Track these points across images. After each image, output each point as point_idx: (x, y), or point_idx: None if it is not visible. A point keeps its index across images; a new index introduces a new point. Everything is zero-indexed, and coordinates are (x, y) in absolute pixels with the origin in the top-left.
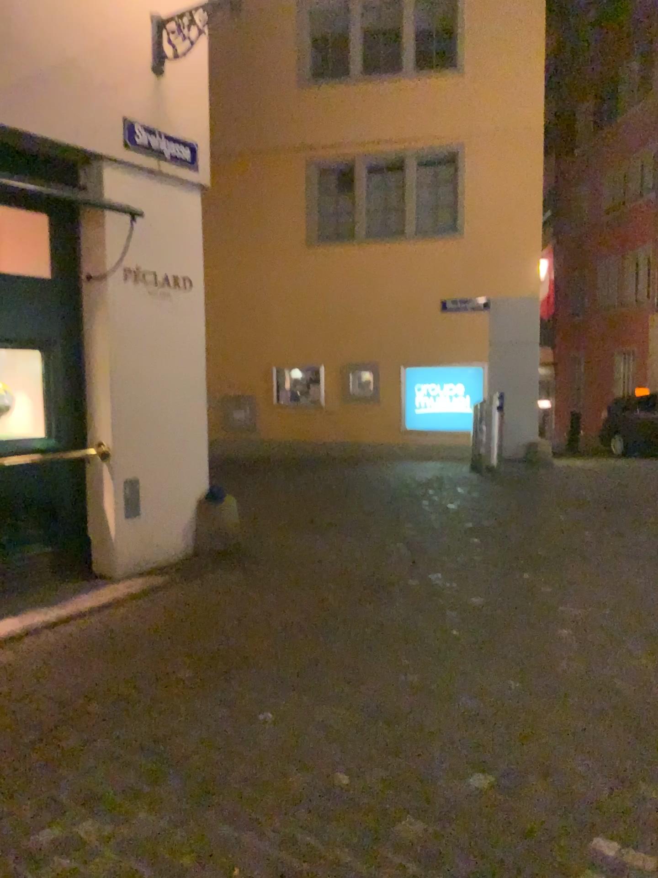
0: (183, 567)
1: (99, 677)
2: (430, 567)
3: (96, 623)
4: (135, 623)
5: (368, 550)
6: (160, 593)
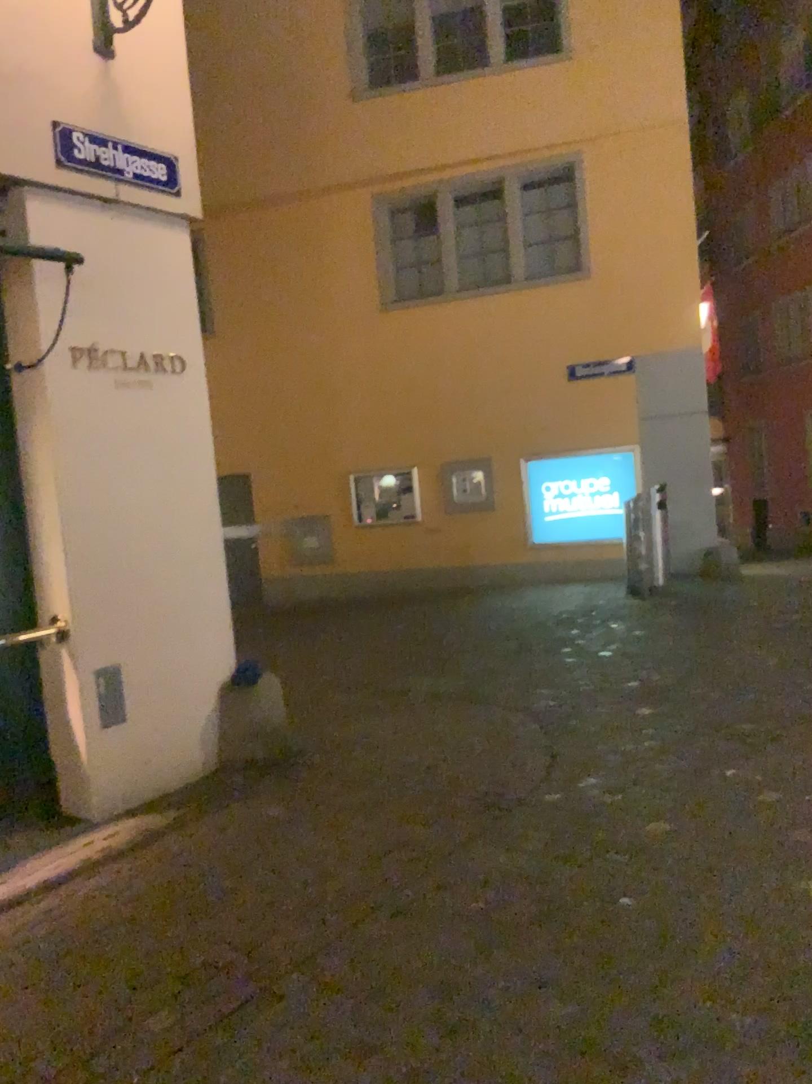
0: (198, 796)
1: (7, 1047)
2: (577, 771)
3: (36, 920)
4: (100, 915)
5: (482, 744)
6: (150, 850)
